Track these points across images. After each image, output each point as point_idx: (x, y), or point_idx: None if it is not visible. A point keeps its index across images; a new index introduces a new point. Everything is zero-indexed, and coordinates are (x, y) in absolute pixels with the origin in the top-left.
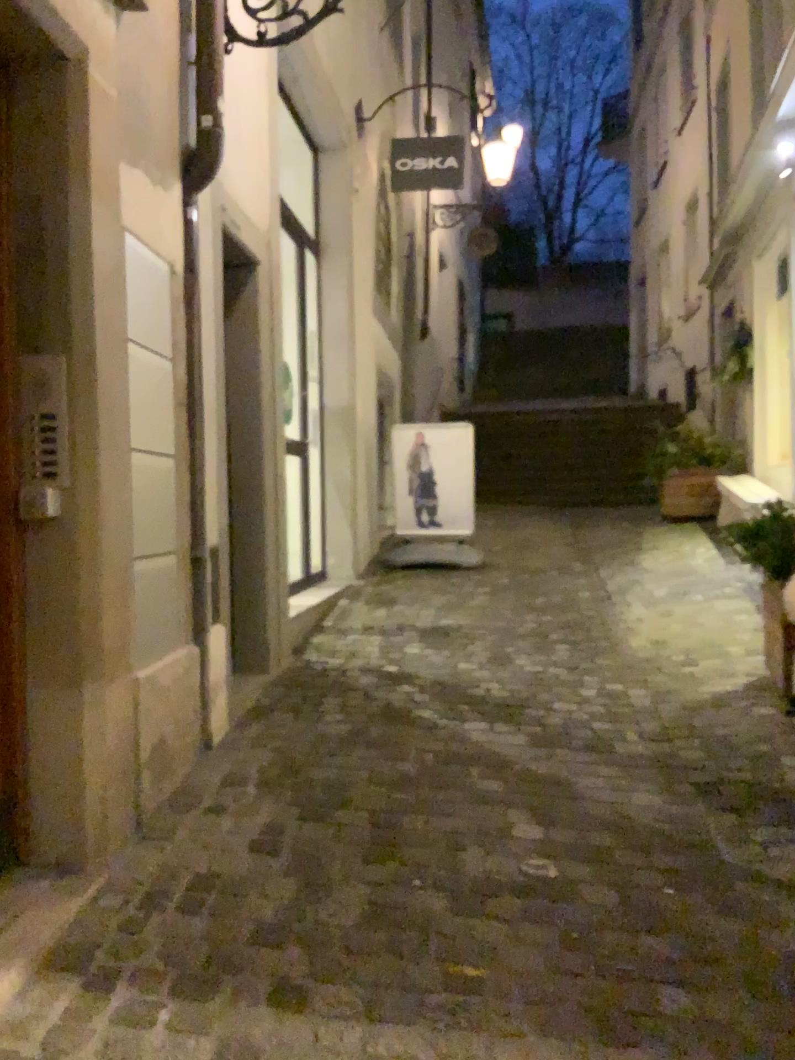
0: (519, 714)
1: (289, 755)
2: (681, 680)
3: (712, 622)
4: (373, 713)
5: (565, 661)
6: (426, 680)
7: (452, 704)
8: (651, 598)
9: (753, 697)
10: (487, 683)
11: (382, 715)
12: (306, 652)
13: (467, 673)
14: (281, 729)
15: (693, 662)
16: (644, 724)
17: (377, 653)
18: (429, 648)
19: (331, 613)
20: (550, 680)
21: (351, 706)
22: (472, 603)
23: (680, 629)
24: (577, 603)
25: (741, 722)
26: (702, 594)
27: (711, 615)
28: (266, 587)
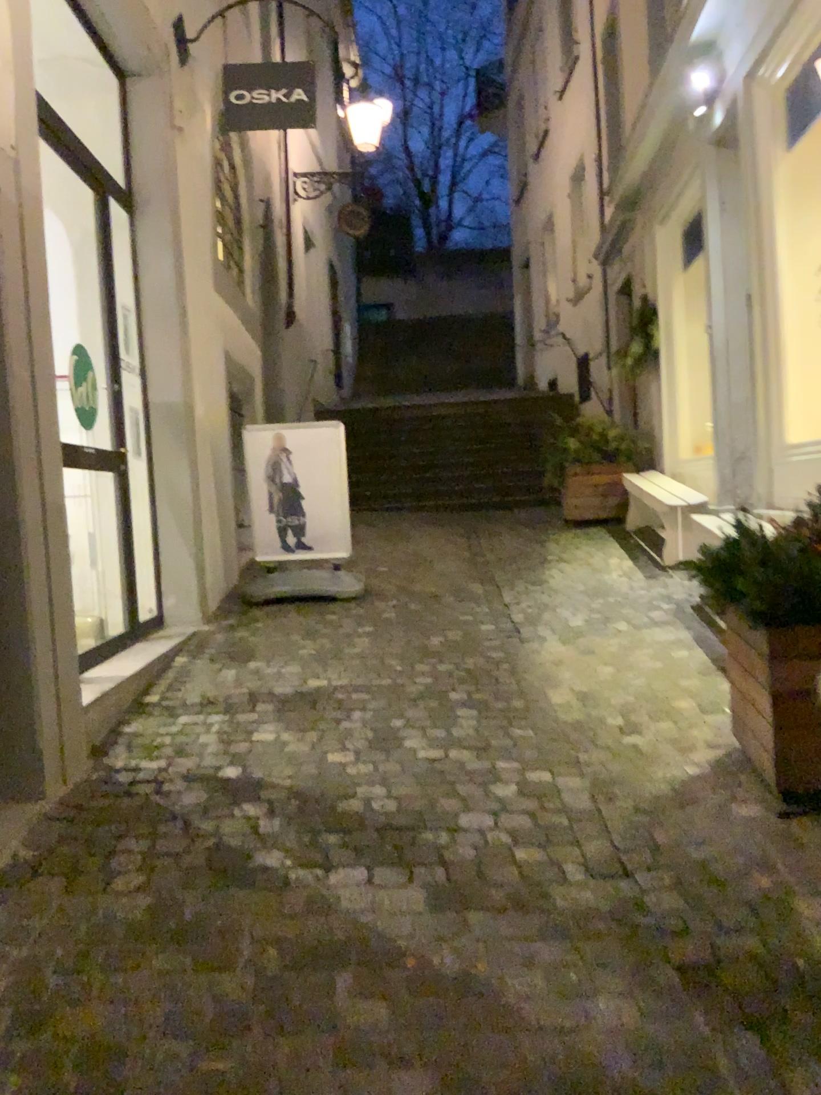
0: (410, 847)
1: (31, 985)
2: (627, 762)
3: (649, 662)
4: (191, 867)
5: (470, 738)
6: (278, 792)
7: (313, 833)
8: (569, 631)
9: (730, 788)
10: (364, 791)
11: (204, 870)
12: (113, 751)
13: (337, 773)
14: (34, 921)
15: (637, 728)
16: (590, 854)
17: (214, 744)
18: (287, 731)
19: (160, 681)
20: (452, 777)
21: (160, 854)
22: (348, 653)
23: (611, 677)
24: (480, 644)
25: (724, 838)
26: (629, 622)
27: (644, 652)
28: (34, 673)
